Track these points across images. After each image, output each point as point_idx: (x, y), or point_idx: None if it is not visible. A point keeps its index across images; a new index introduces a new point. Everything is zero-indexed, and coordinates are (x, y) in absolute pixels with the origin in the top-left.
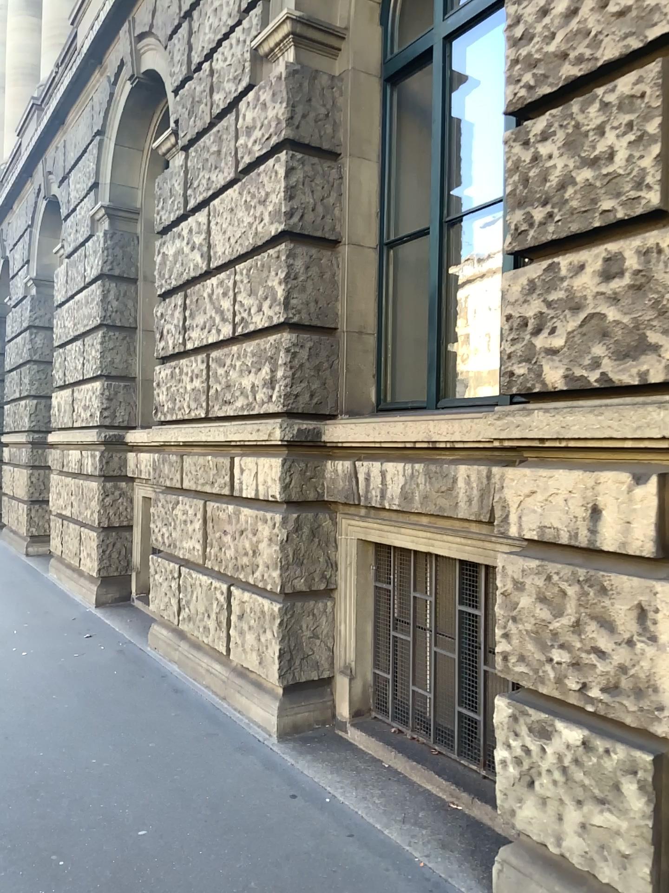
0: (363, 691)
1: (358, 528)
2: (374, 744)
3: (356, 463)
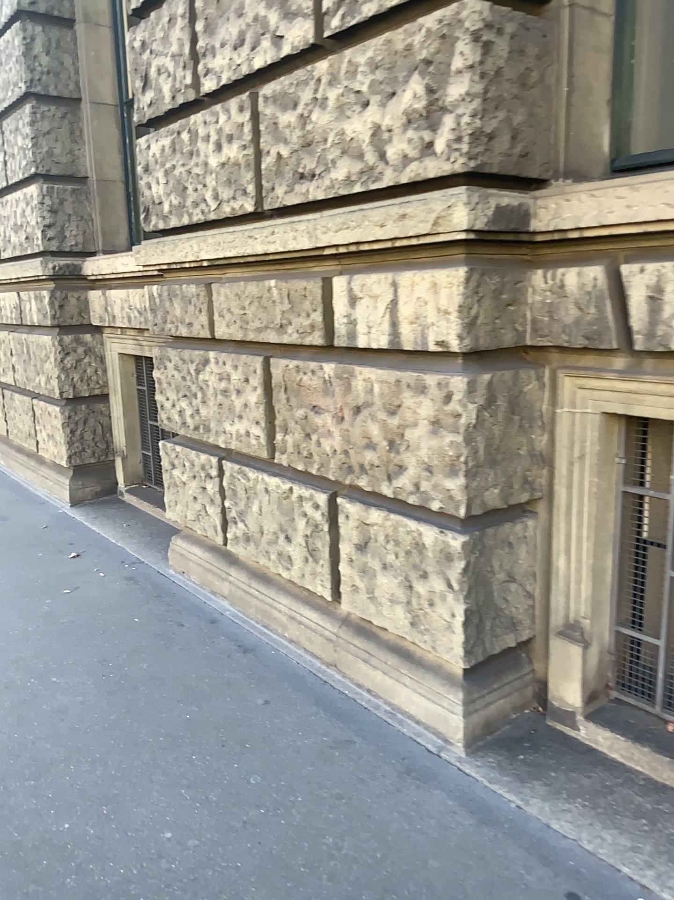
0: (598, 660)
1: (612, 392)
2: (652, 760)
3: (620, 269)
